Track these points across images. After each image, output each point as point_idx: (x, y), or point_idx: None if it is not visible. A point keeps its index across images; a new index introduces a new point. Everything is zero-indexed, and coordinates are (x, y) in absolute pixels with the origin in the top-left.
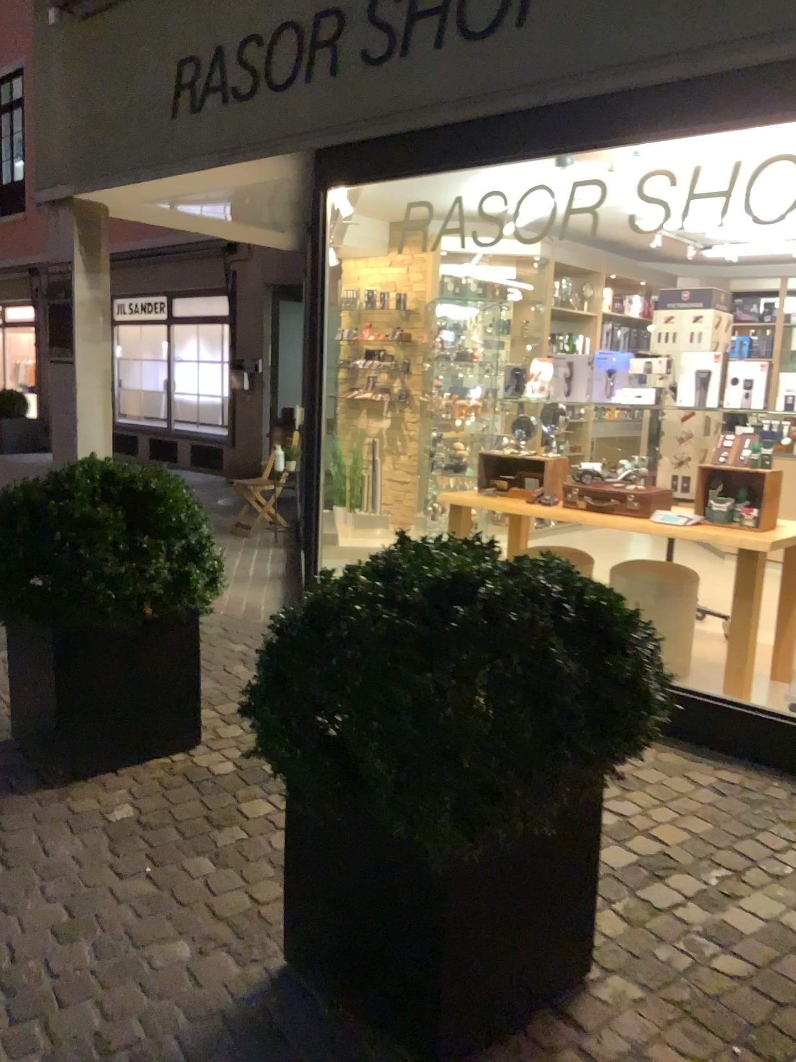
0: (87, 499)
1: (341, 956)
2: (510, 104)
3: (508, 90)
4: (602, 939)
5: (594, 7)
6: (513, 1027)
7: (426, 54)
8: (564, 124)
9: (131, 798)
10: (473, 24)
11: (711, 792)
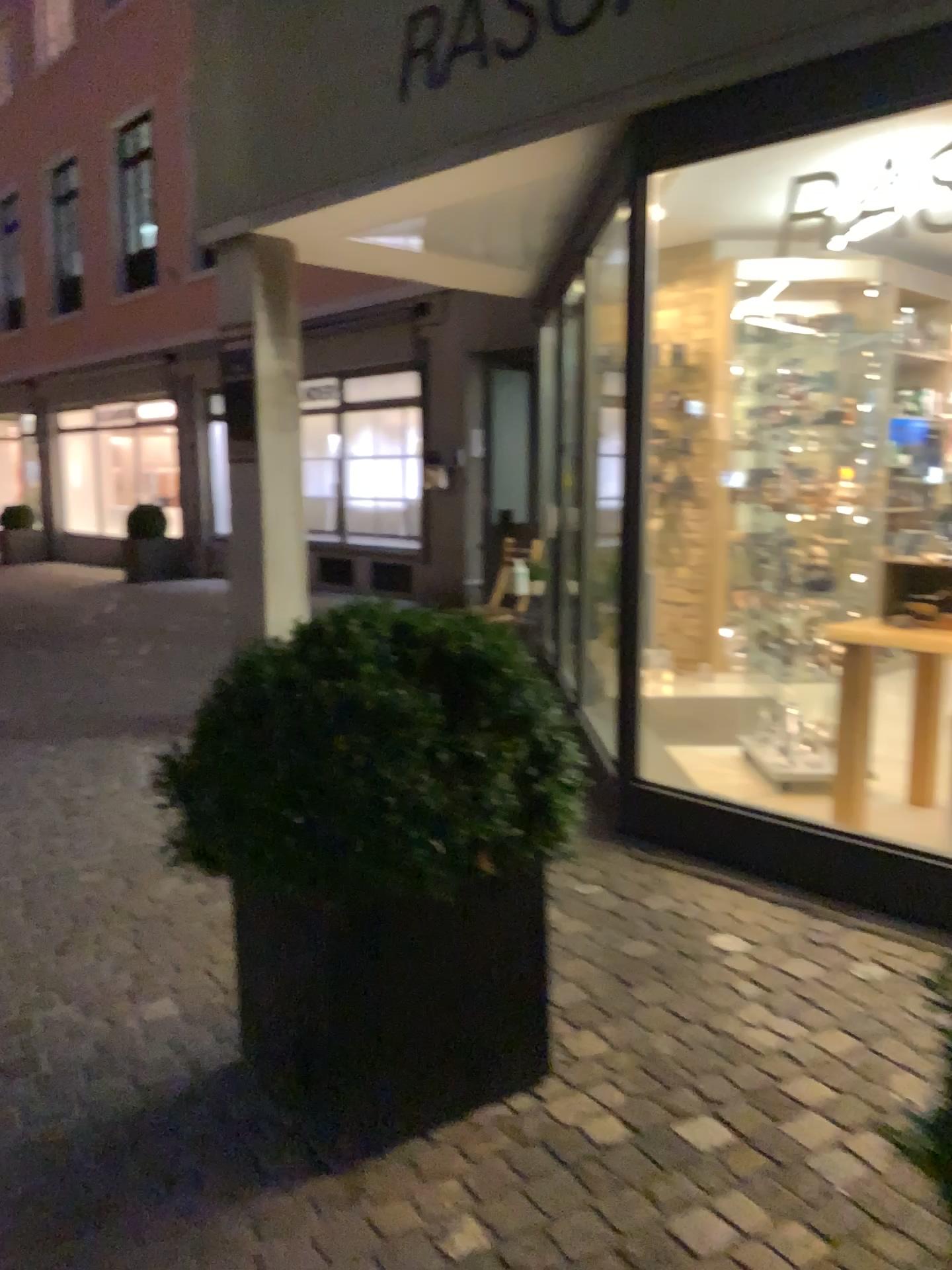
0: (374, 678)
1: None
2: None
3: None
4: None
5: None
6: None
7: None
8: None
9: (474, 1202)
10: None
11: None
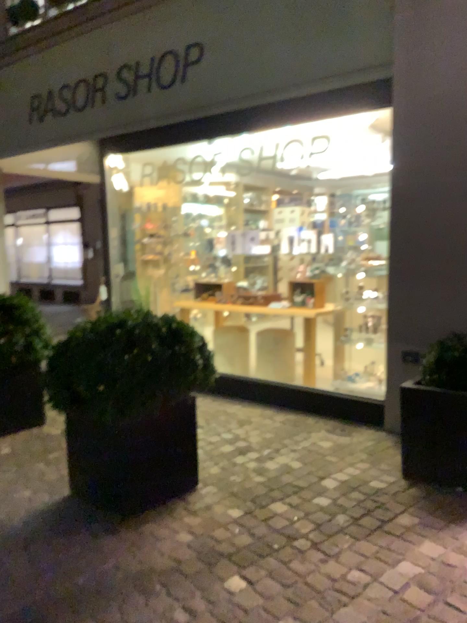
0: None
1: (90, 481)
2: (182, 118)
3: (181, 112)
4: (208, 475)
5: (212, 77)
6: (159, 501)
7: (145, 95)
8: (206, 127)
9: (11, 445)
10: (163, 83)
11: (280, 424)
